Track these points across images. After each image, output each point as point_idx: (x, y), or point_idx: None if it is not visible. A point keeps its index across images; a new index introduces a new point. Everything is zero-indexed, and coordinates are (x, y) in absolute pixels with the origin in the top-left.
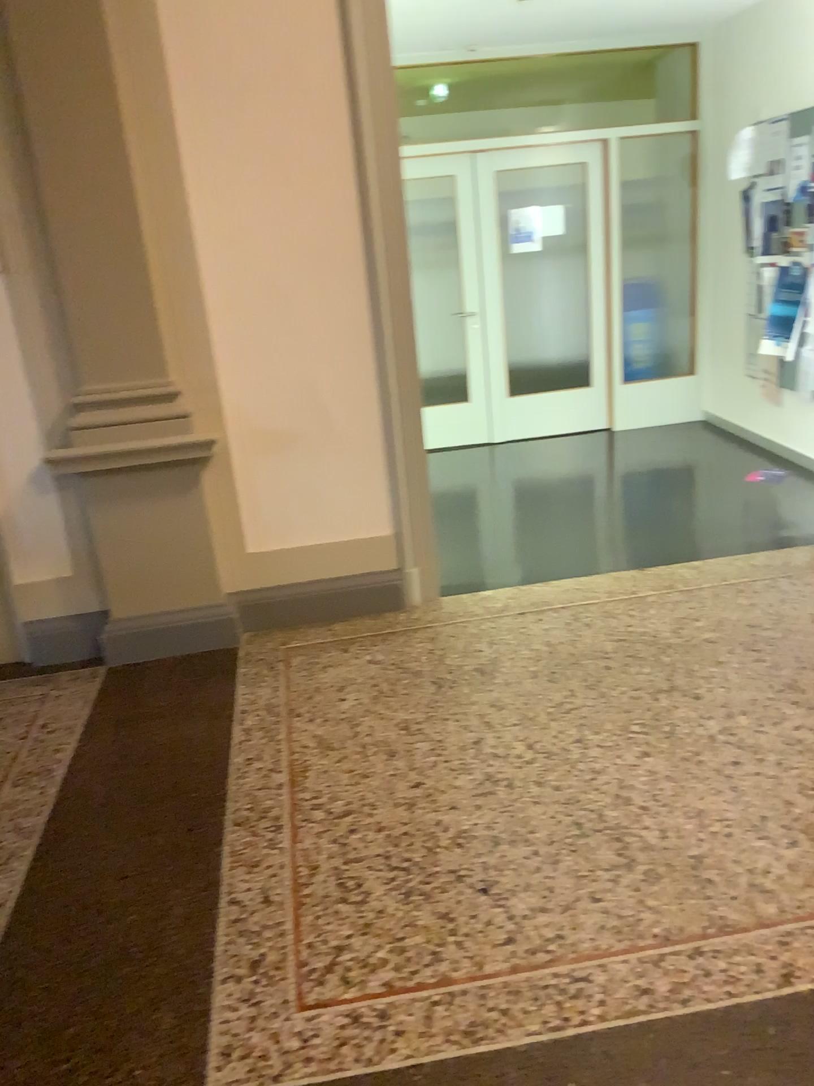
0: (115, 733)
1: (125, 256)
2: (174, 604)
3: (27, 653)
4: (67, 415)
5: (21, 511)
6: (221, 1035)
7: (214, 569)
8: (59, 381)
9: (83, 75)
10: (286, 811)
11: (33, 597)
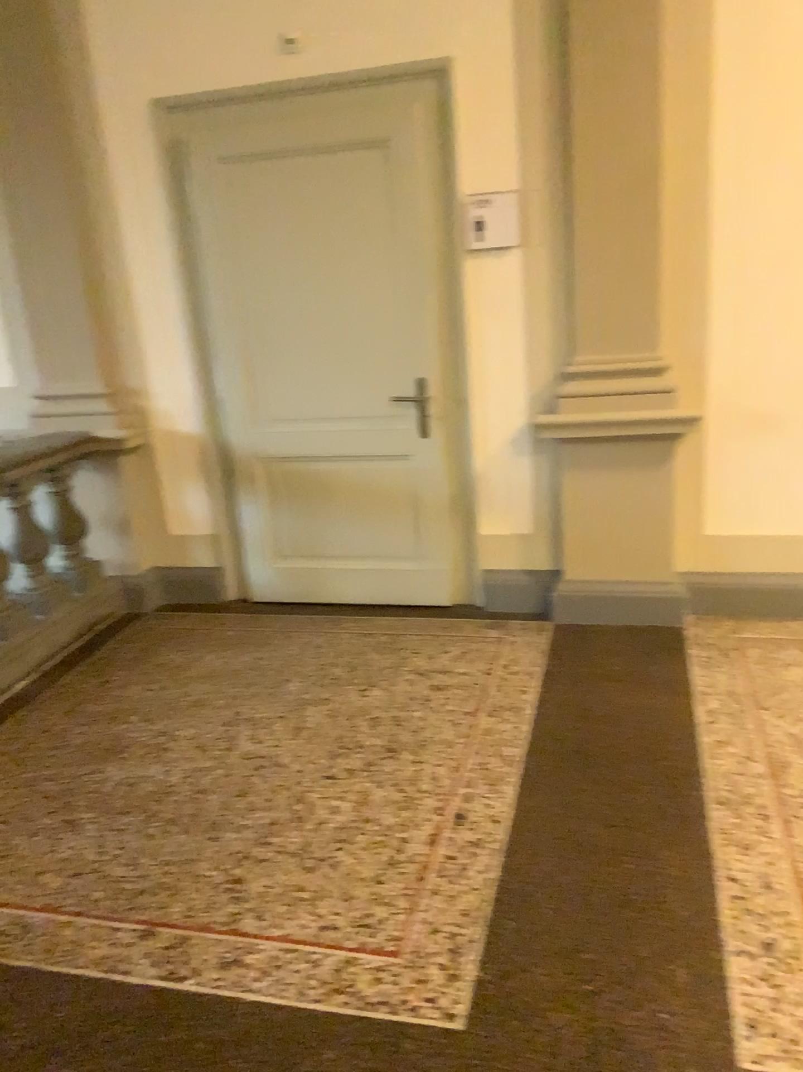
0: (575, 688)
1: (636, 232)
2: (625, 575)
3: (482, 599)
4: (555, 382)
5: (496, 468)
6: (751, 1007)
7: (668, 547)
8: (551, 350)
9: (627, 55)
10: (773, 801)
11: (493, 548)
